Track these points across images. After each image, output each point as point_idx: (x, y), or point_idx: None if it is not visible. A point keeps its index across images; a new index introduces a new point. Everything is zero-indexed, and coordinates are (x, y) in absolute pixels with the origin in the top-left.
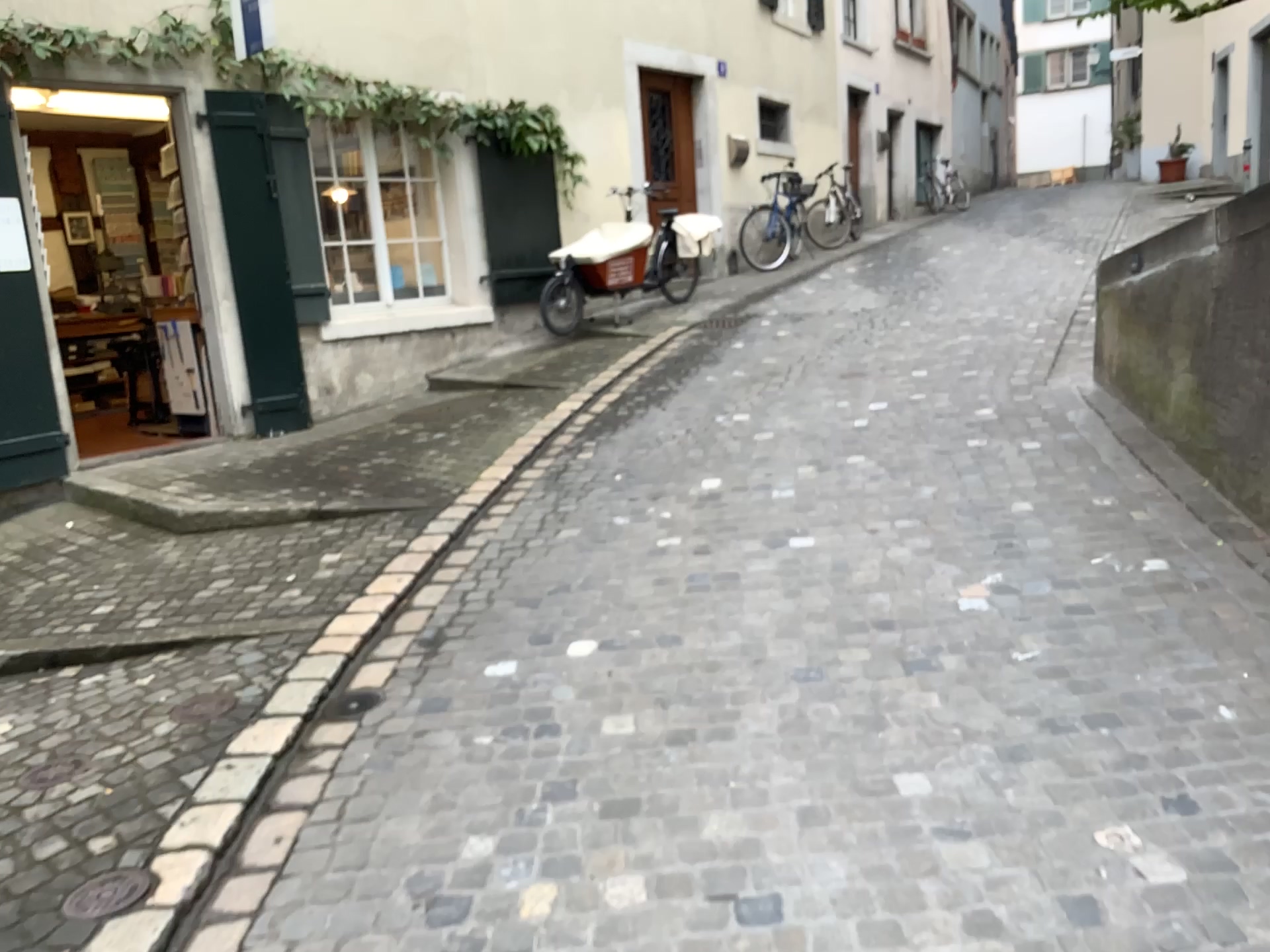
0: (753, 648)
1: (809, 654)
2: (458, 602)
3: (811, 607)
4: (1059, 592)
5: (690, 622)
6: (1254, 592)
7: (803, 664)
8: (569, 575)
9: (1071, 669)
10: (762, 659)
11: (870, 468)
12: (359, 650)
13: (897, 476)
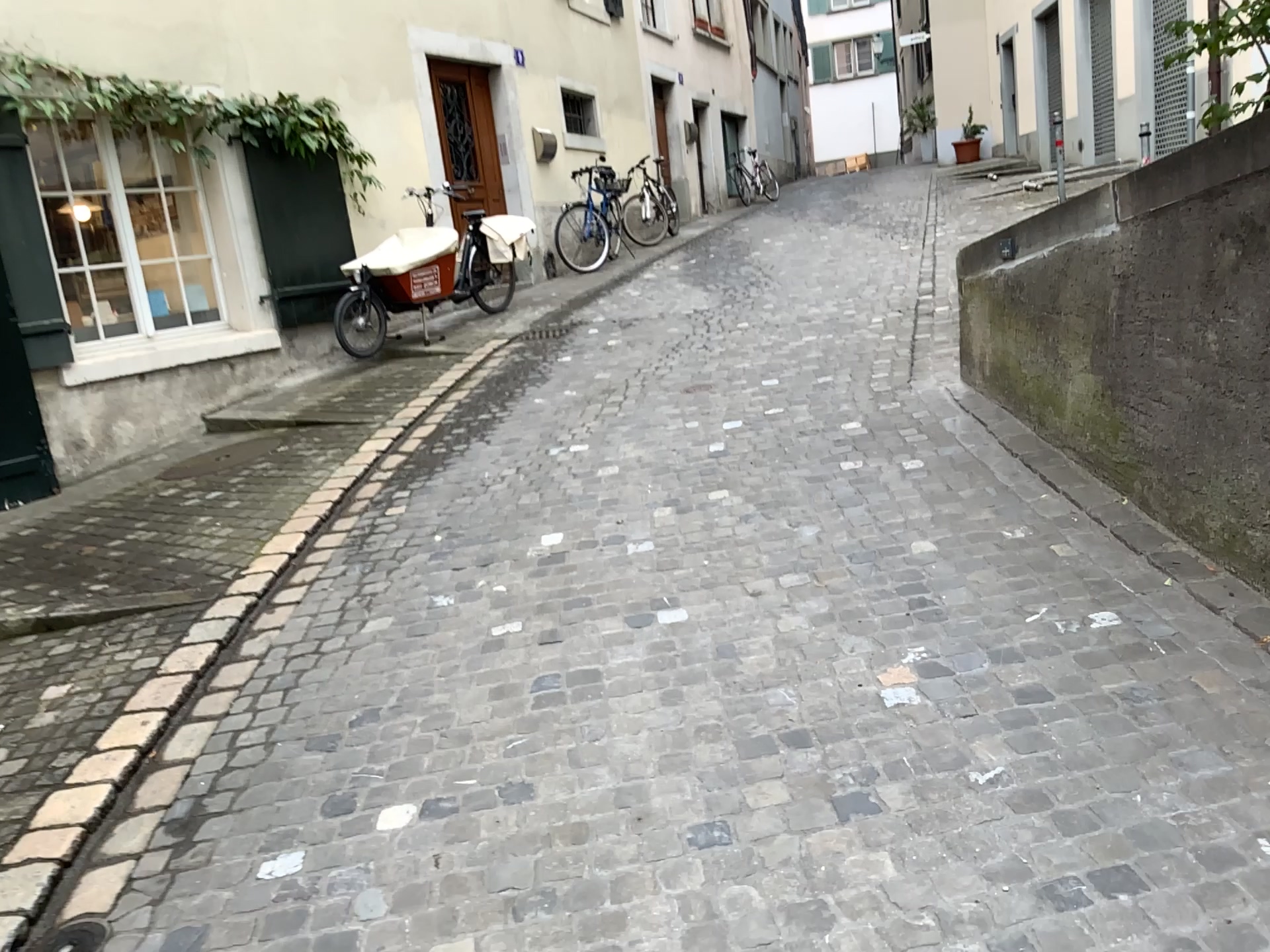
0: (630, 793)
1: (706, 796)
2: (230, 747)
3: (698, 717)
4: (1003, 668)
5: (543, 755)
6: (1233, 648)
7: (700, 814)
8: (380, 690)
9: (1053, 795)
10: (646, 812)
11: (737, 505)
12: (82, 848)
13: (771, 515)
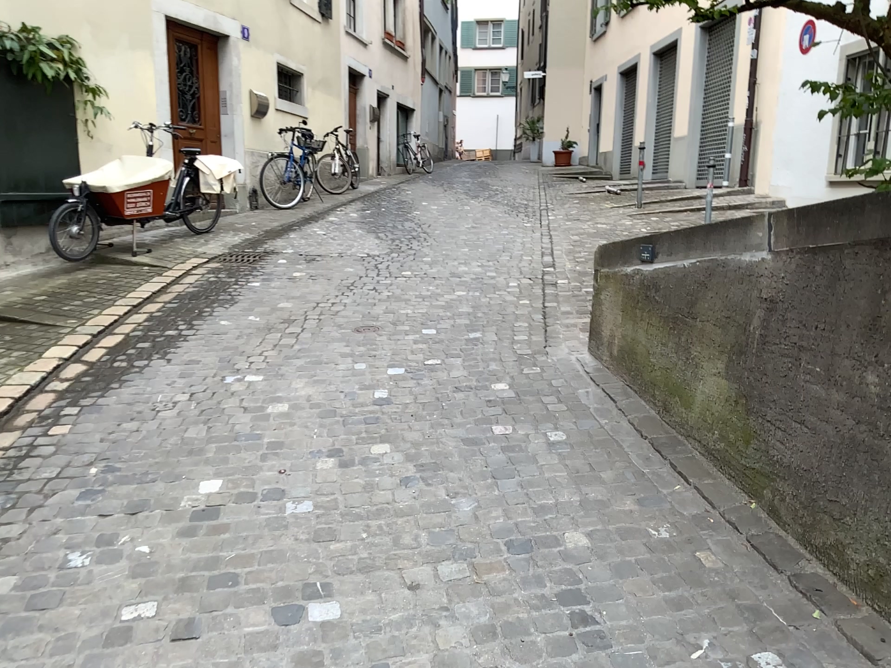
0: None
1: None
2: None
3: None
4: None
5: None
6: None
7: None
8: None
9: None
10: None
11: (396, 464)
12: None
13: (429, 481)
